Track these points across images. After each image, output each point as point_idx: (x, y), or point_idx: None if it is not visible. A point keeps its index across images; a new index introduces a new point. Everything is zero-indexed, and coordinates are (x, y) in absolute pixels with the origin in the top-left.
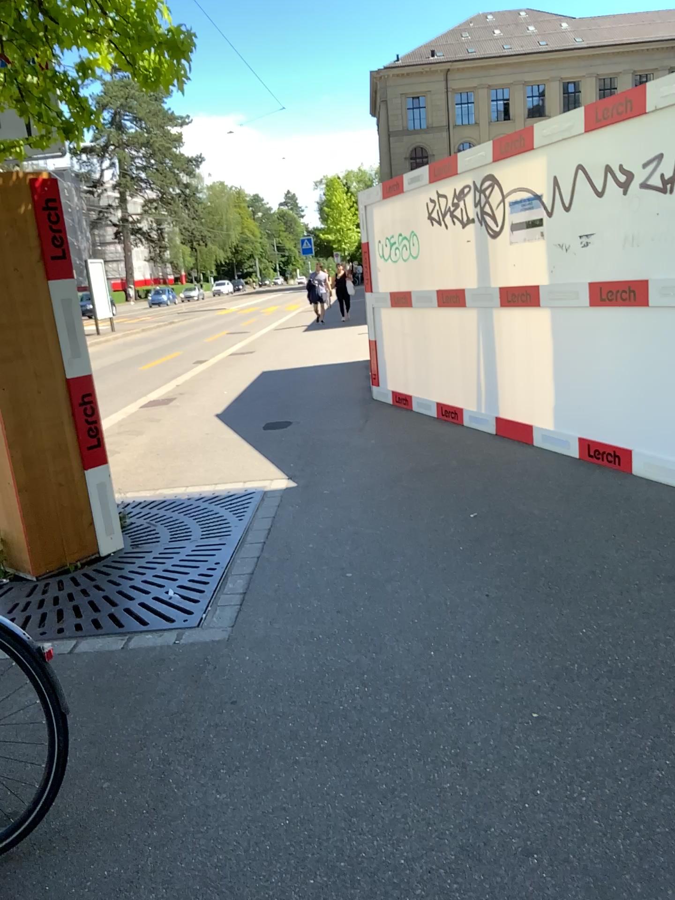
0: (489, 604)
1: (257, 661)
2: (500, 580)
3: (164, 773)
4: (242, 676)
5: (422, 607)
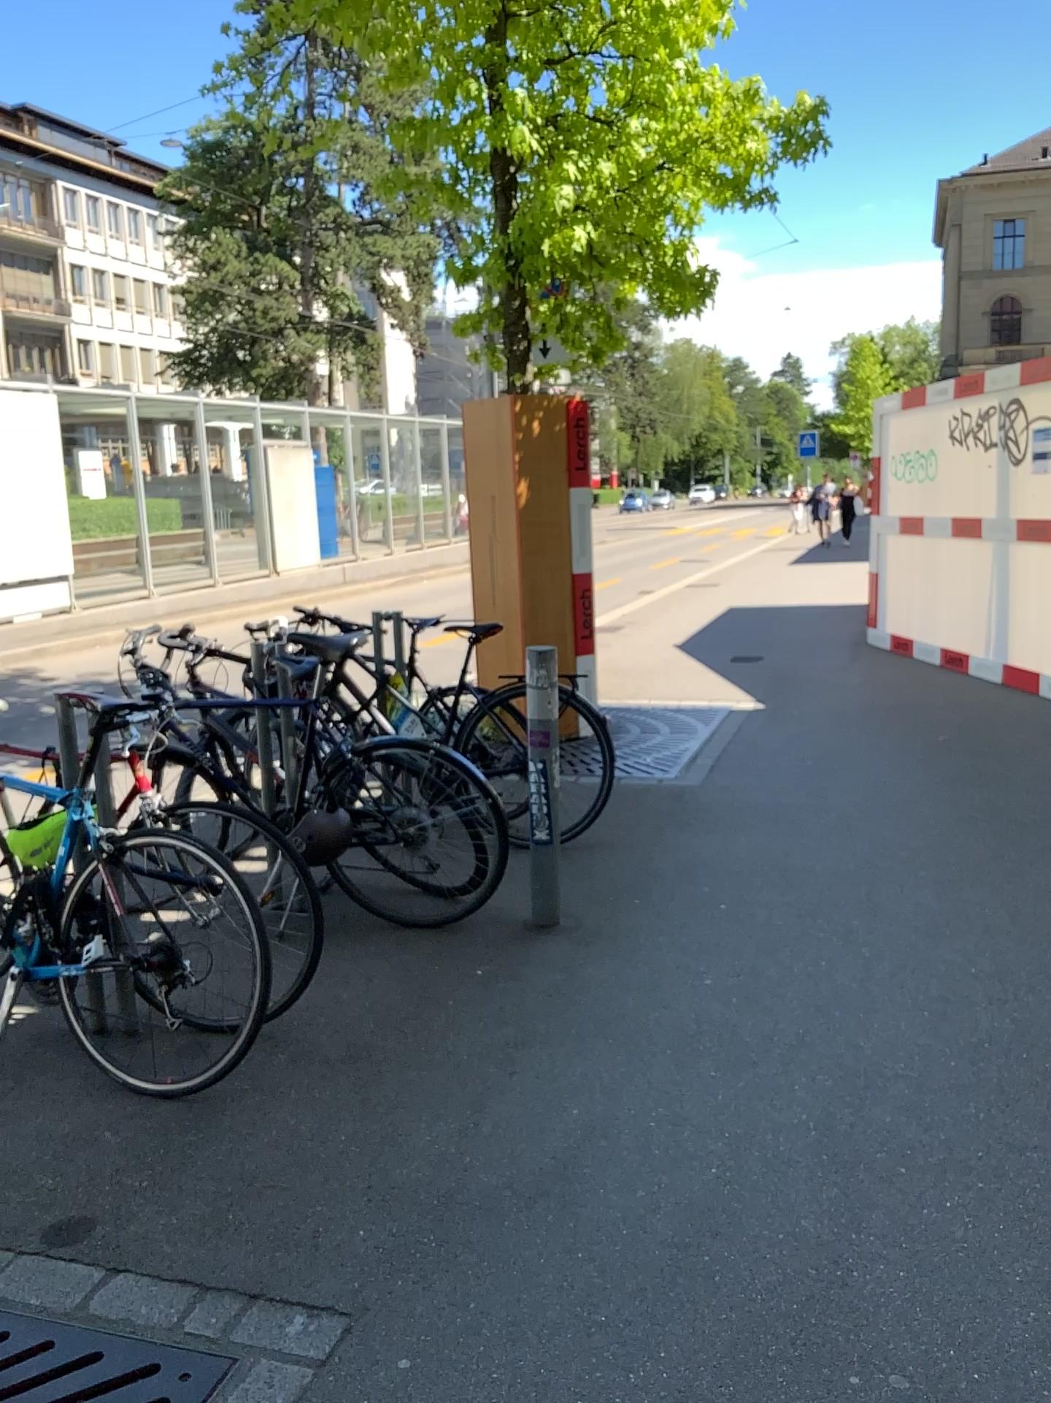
0: (930, 779)
1: (729, 791)
2: (946, 768)
3: (664, 827)
4: (717, 796)
5: (871, 777)
